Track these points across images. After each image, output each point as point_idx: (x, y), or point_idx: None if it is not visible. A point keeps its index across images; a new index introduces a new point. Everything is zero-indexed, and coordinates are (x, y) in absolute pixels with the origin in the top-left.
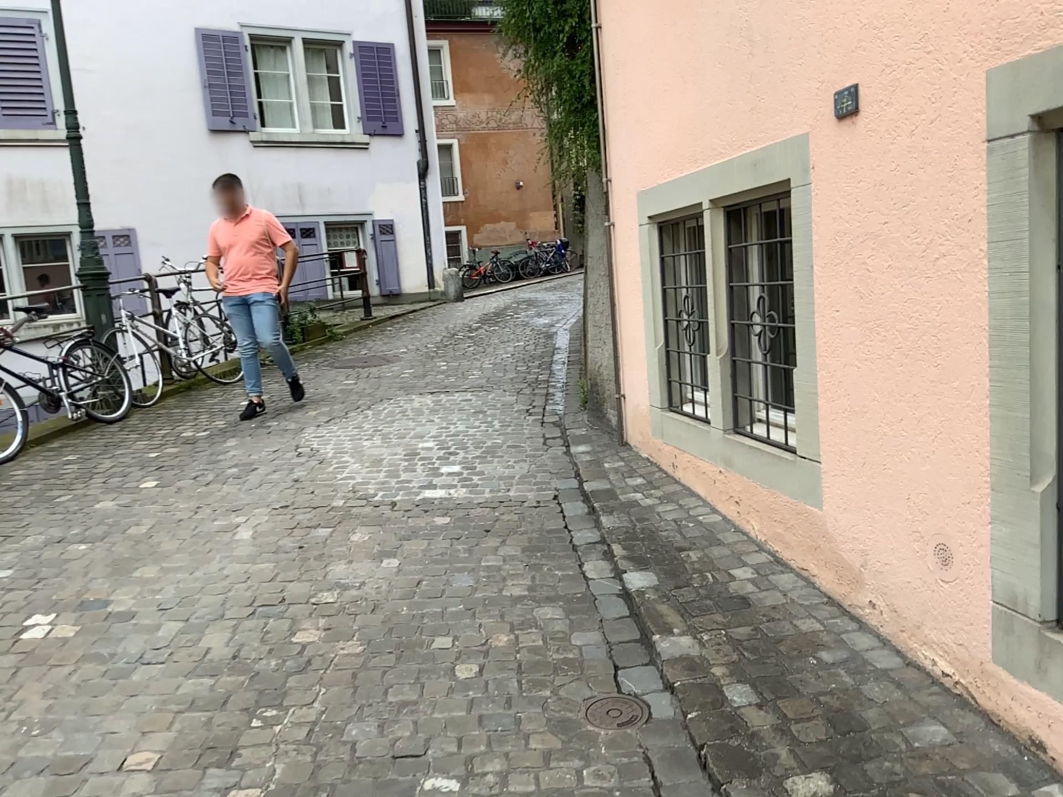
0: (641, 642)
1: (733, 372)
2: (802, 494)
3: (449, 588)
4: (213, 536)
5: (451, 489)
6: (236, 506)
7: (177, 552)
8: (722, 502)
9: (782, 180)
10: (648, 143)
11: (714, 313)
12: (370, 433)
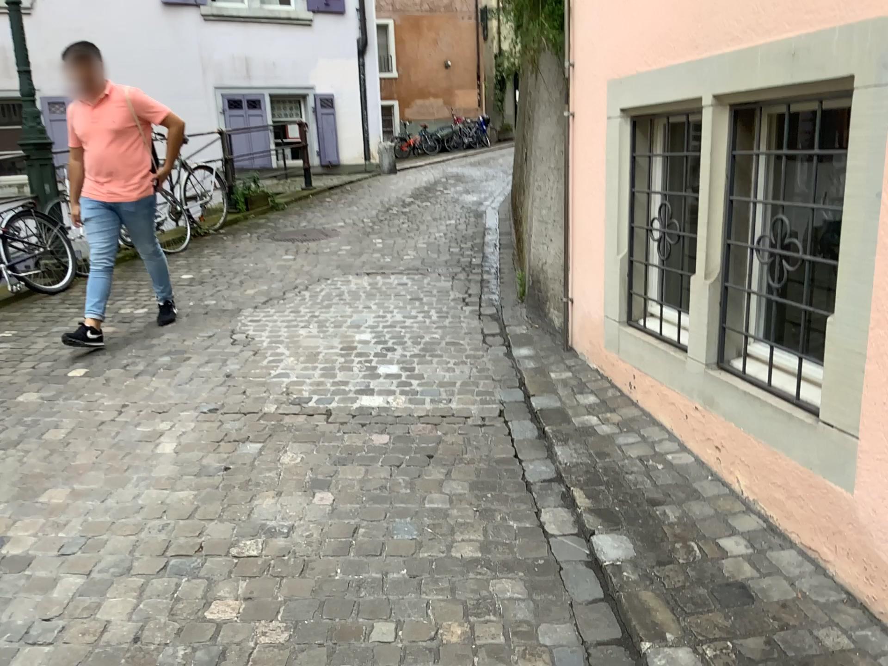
0: (627, 649)
1: (721, 299)
2: (824, 469)
3: (391, 543)
4: (133, 450)
5: (390, 397)
6: (161, 410)
7: (90, 472)
8: (697, 444)
9: (843, 75)
10: (630, 23)
11: (705, 230)
12: (306, 320)
